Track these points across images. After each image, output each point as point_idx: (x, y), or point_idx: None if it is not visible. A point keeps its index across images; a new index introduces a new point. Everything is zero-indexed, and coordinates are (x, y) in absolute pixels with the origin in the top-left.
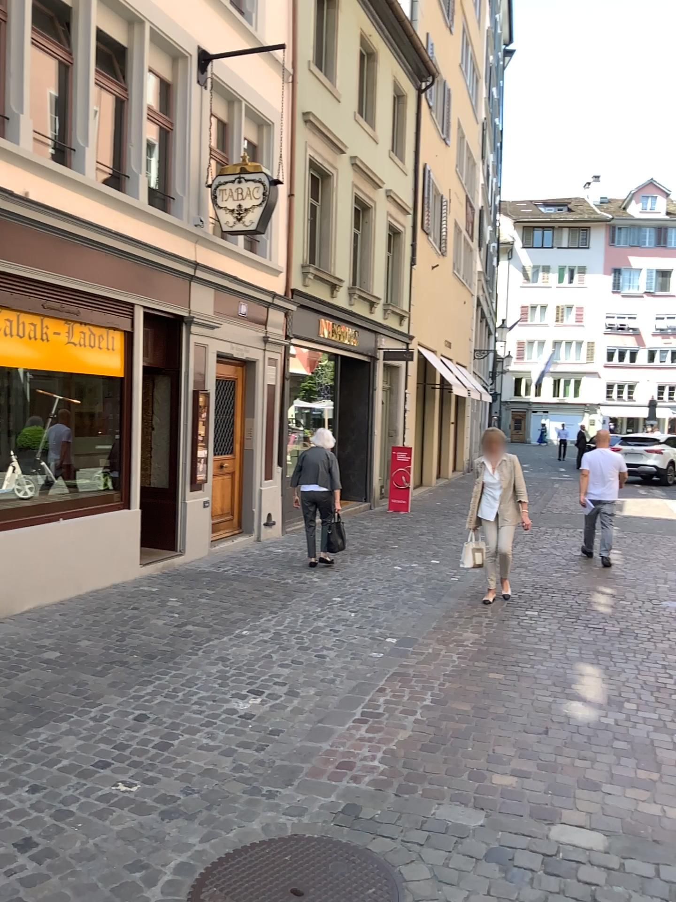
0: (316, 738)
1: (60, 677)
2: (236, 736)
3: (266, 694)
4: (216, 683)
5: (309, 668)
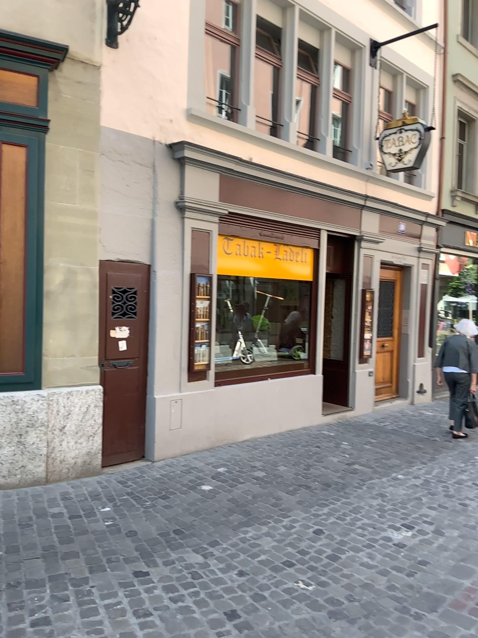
0: (458, 575)
1: (263, 492)
2: (389, 561)
3: (415, 529)
4: (375, 513)
5: (452, 512)
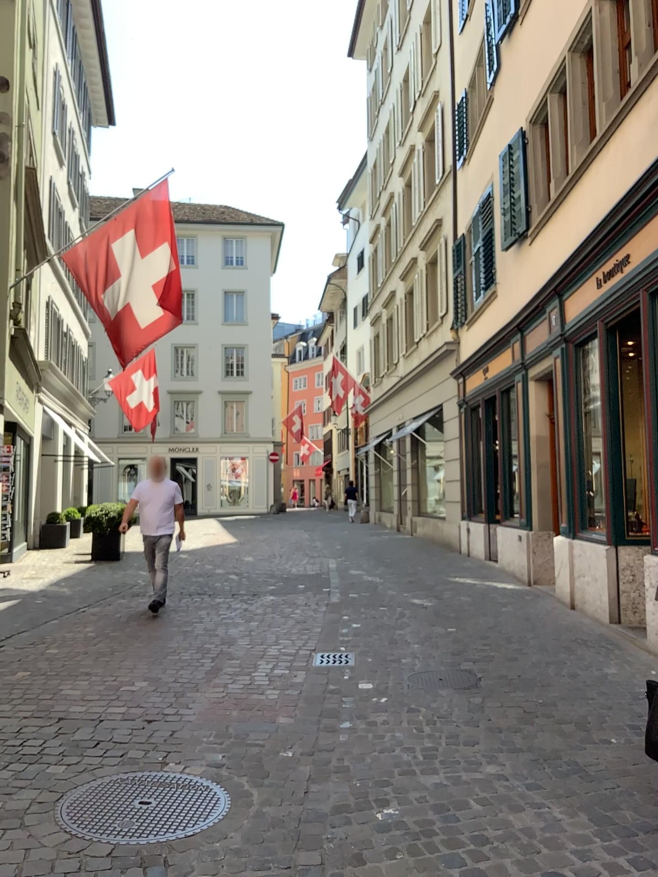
0: None
1: None
2: None
3: None
4: None
5: None
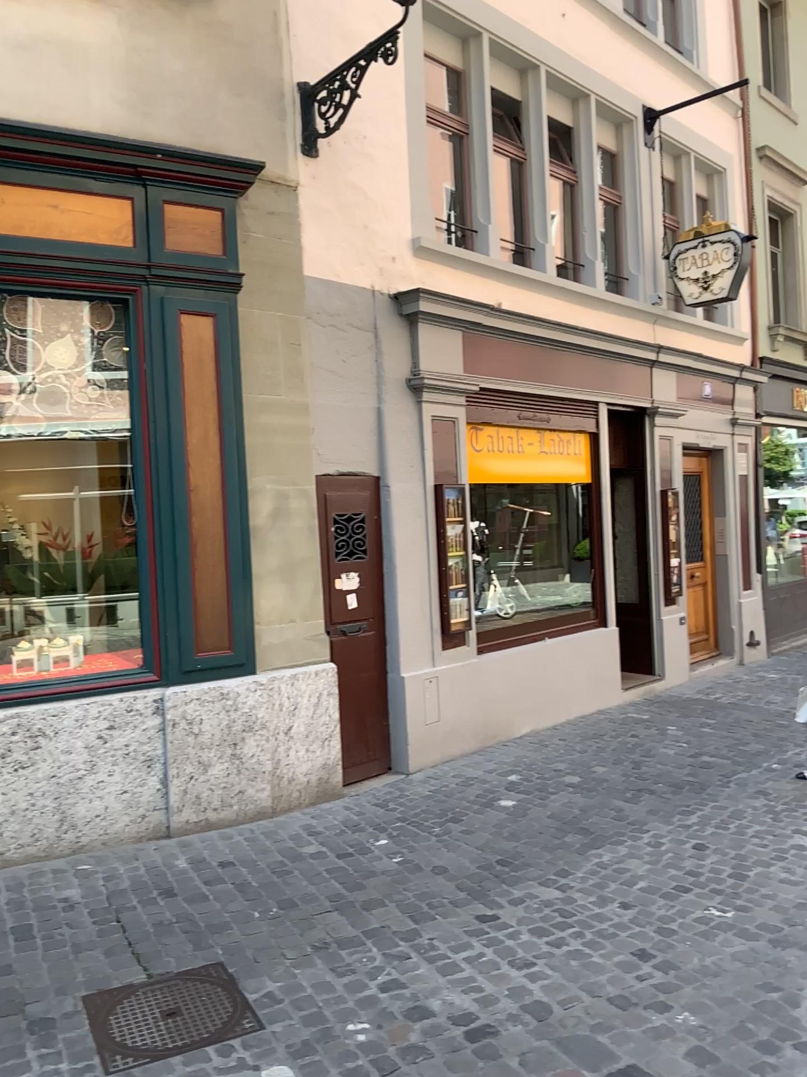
0: None
1: (595, 801)
2: None
3: None
4: (768, 816)
5: None
